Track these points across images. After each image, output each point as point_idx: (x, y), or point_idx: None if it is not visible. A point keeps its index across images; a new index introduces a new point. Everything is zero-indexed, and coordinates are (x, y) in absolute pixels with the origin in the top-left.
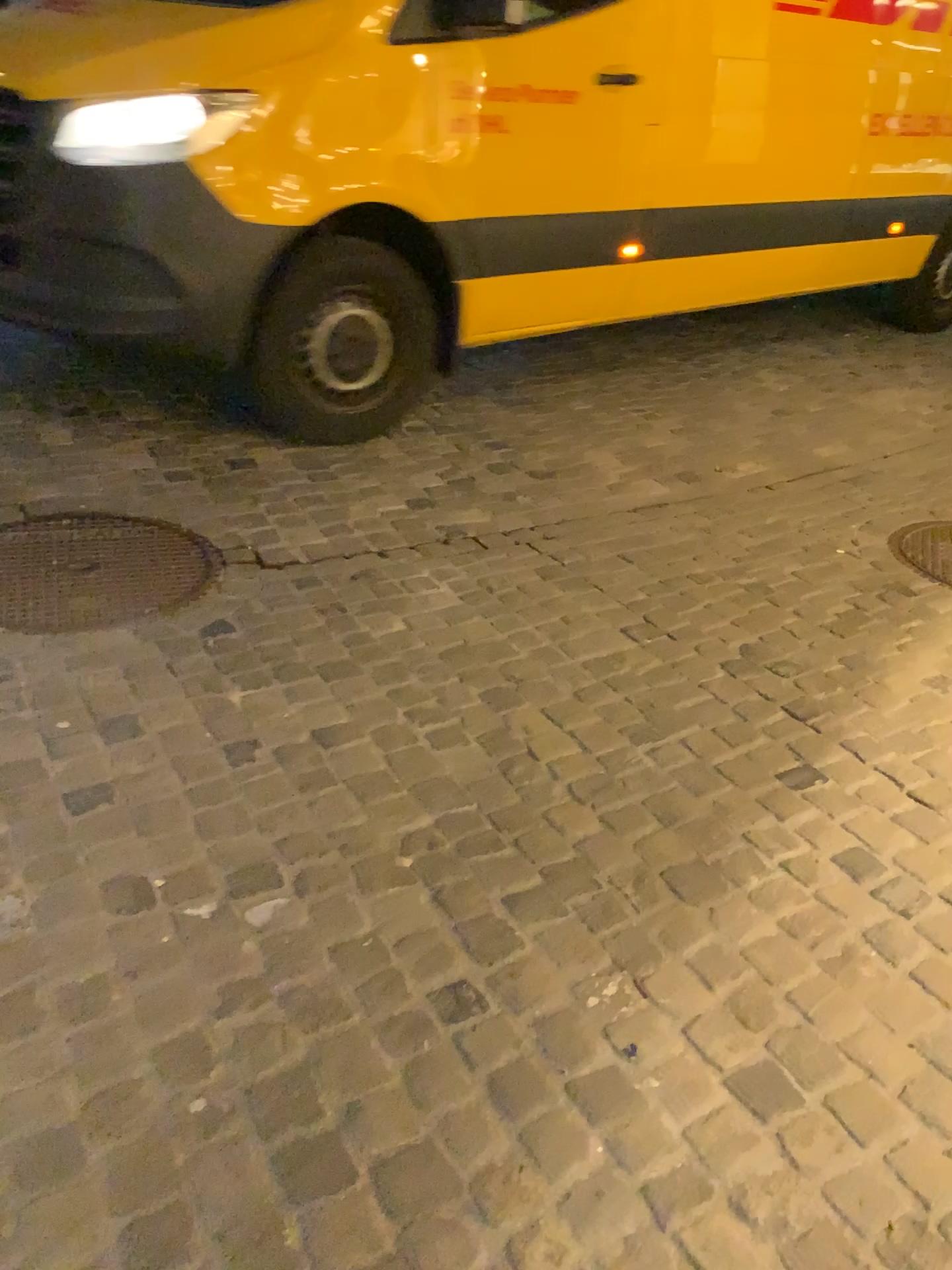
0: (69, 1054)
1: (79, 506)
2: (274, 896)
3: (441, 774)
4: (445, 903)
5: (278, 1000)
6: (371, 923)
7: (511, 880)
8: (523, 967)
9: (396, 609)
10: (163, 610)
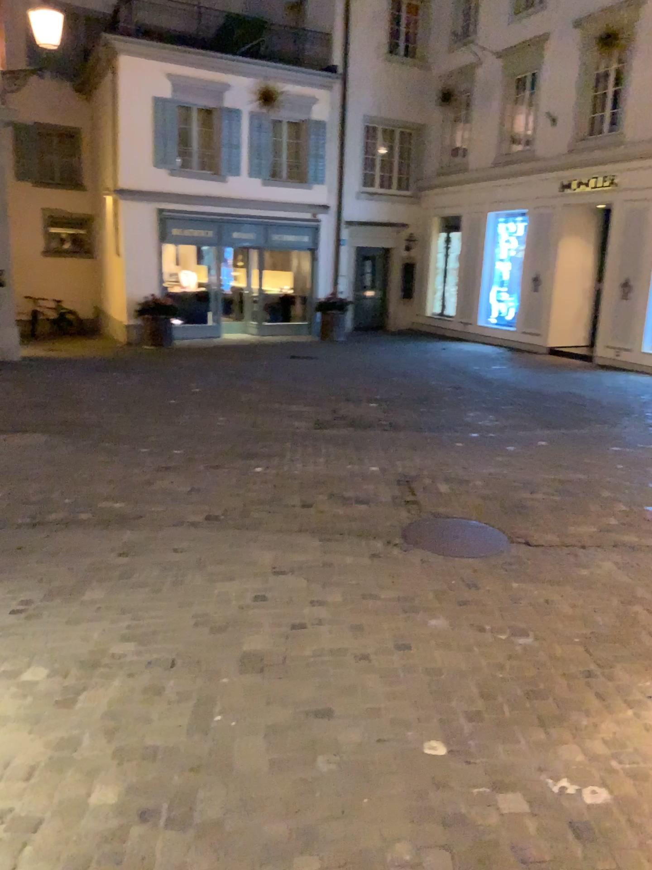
0: (463, 657)
1: (454, 515)
2: (528, 637)
3: (595, 618)
4: (590, 650)
5: (528, 659)
6: (562, 649)
7: (617, 650)
8: (616, 671)
9: (586, 566)
10: (489, 554)
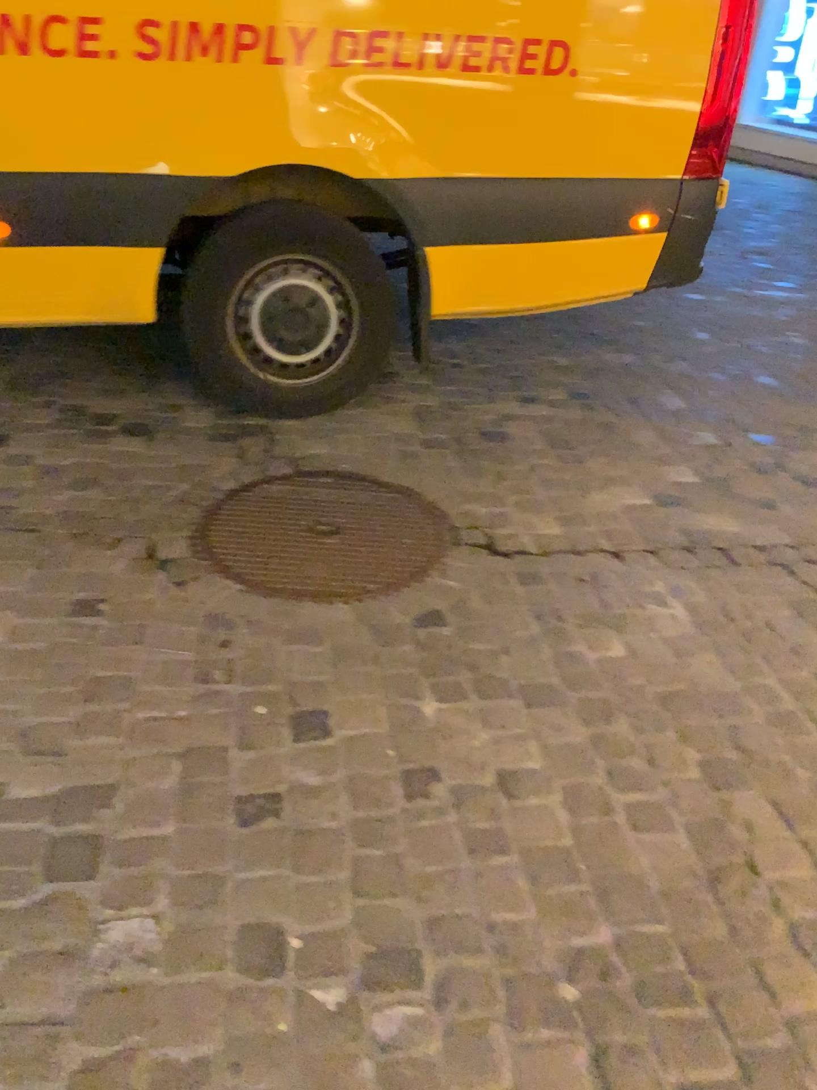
0: None
1: (338, 464)
2: (408, 1000)
3: (632, 868)
4: (605, 1073)
5: None
6: (508, 1078)
7: (694, 1058)
8: None
9: (621, 628)
10: (385, 591)
